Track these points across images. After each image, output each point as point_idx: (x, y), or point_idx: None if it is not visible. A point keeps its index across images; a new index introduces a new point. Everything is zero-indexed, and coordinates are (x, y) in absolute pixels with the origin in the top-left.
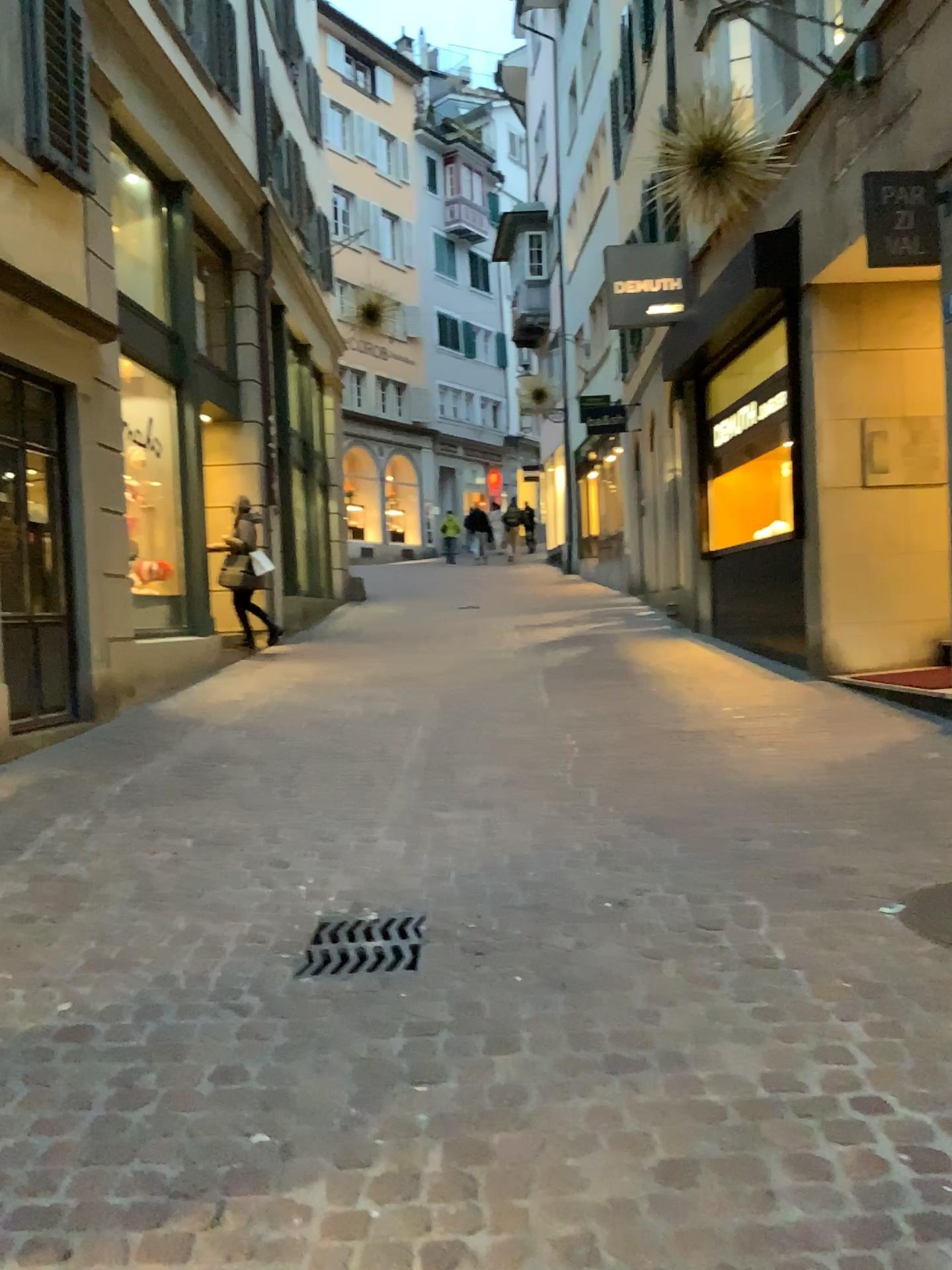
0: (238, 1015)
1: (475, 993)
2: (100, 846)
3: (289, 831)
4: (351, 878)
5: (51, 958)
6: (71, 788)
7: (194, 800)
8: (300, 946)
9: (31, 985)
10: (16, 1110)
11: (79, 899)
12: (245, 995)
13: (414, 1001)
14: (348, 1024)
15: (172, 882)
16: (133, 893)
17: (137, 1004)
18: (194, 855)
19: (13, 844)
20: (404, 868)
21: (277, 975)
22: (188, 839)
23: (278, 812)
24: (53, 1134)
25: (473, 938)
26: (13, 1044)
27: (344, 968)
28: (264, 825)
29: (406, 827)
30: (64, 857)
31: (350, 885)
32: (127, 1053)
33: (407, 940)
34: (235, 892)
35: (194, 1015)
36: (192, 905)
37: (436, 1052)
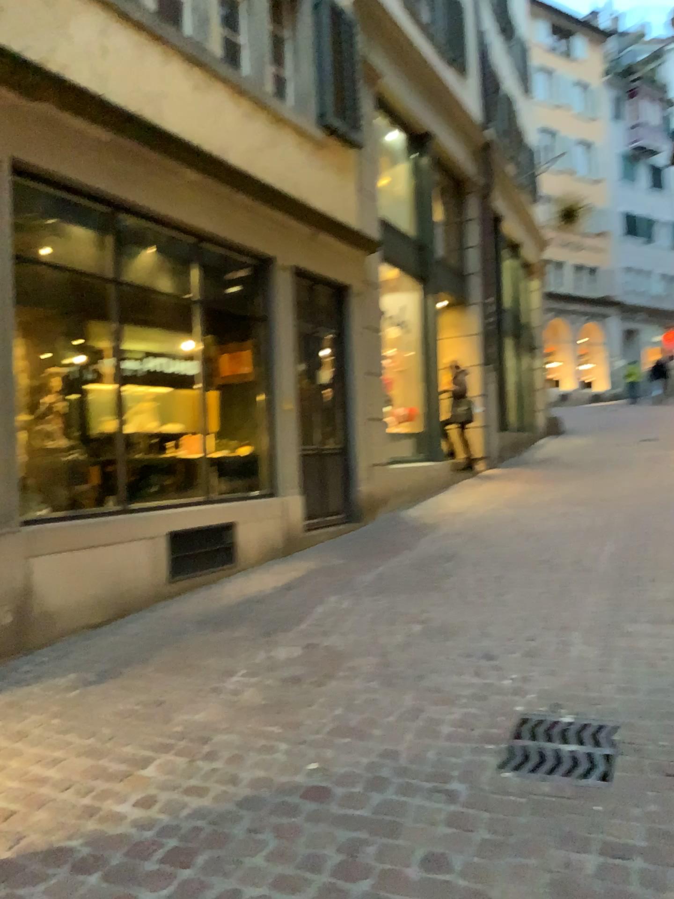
0: (446, 801)
1: (668, 820)
2: (353, 625)
3: (497, 626)
4: (548, 677)
5: (308, 719)
6: (339, 575)
7: (424, 592)
8: (502, 740)
9: (291, 741)
10: (265, 861)
11: (334, 669)
12: (453, 782)
13: (607, 817)
14: (544, 832)
15: (403, 662)
16: (373, 669)
17: (365, 775)
18: (421, 641)
19: (295, 617)
20: (596, 673)
21: (481, 766)
22: (417, 626)
23: (489, 609)
24: (288, 894)
25: (664, 757)
26: (271, 795)
27: (541, 769)
28: (477, 619)
29: (598, 633)
30: (328, 631)
31: (548, 684)
32: (353, 823)
33: (599, 749)
34: (451, 678)
35: (410, 795)
36: (416, 686)
37: (630, 884)
